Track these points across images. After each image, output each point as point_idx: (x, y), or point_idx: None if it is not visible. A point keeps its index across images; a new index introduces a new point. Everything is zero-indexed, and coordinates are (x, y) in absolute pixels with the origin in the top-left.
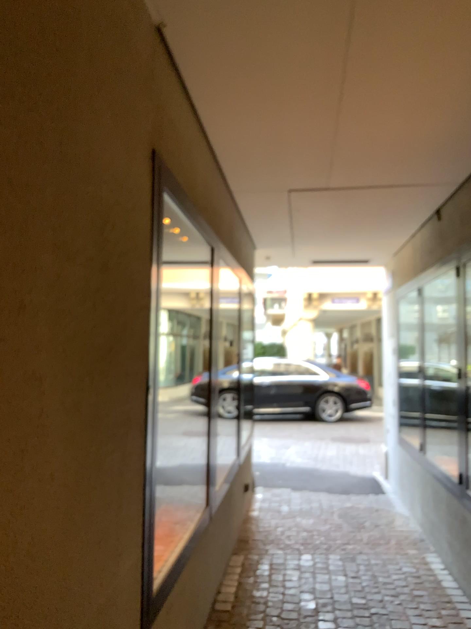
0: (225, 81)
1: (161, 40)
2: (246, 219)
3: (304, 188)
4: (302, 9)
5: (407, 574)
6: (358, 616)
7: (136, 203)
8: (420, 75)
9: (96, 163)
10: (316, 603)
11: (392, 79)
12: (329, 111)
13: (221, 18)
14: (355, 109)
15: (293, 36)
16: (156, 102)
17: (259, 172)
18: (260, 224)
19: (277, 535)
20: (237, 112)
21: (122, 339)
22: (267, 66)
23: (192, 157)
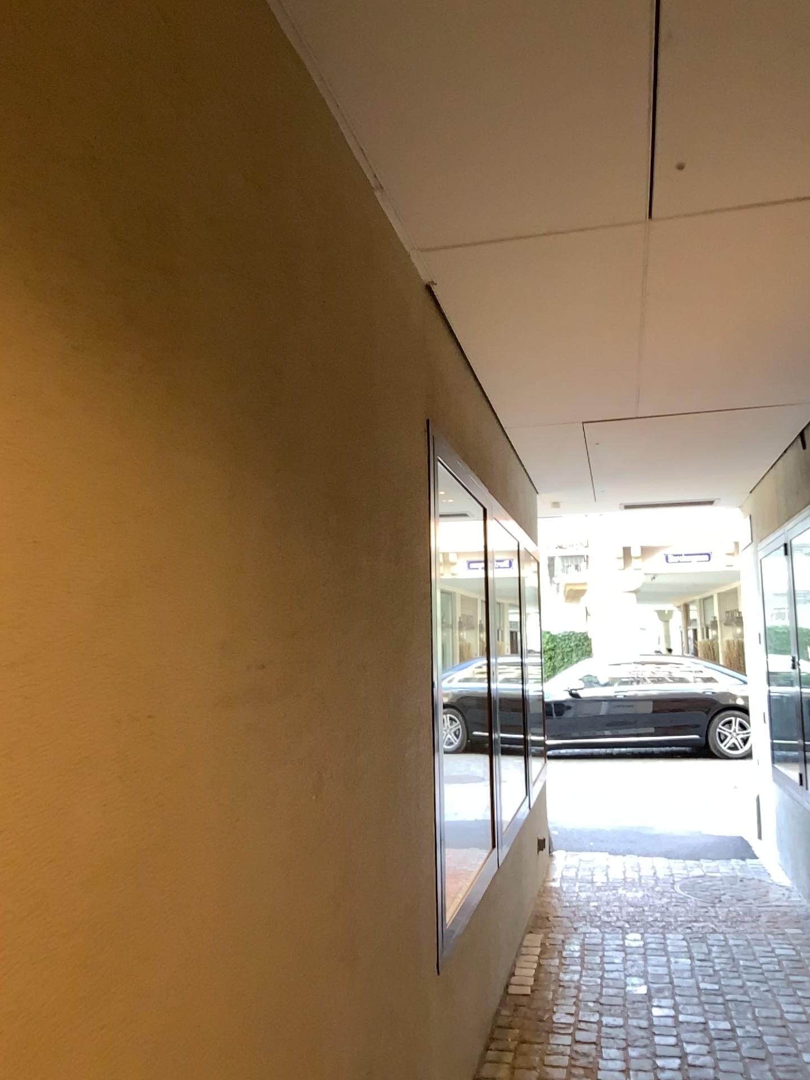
0: (501, 323)
1: (430, 296)
2: (525, 458)
3: (604, 419)
4: (588, 262)
5: (782, 956)
6: (707, 1004)
7: (418, 486)
8: (736, 304)
9: (390, 460)
10: (649, 988)
11: (703, 310)
12: (629, 342)
13: (498, 274)
14: (661, 338)
15: (579, 282)
16: (428, 366)
17: (542, 404)
18: (545, 461)
19: (591, 909)
20: (514, 349)
21: (413, 632)
22: (551, 308)
23: (460, 405)
